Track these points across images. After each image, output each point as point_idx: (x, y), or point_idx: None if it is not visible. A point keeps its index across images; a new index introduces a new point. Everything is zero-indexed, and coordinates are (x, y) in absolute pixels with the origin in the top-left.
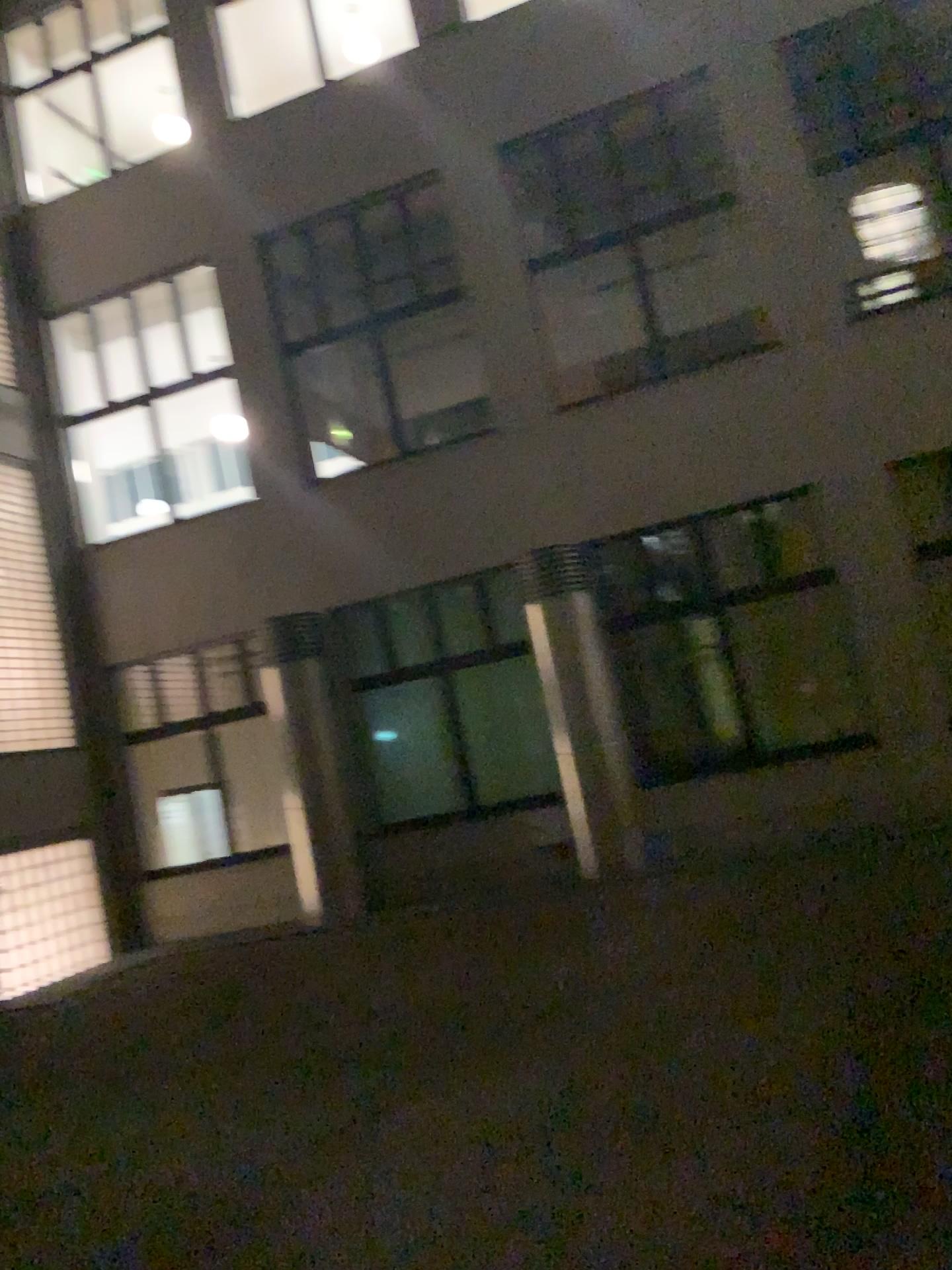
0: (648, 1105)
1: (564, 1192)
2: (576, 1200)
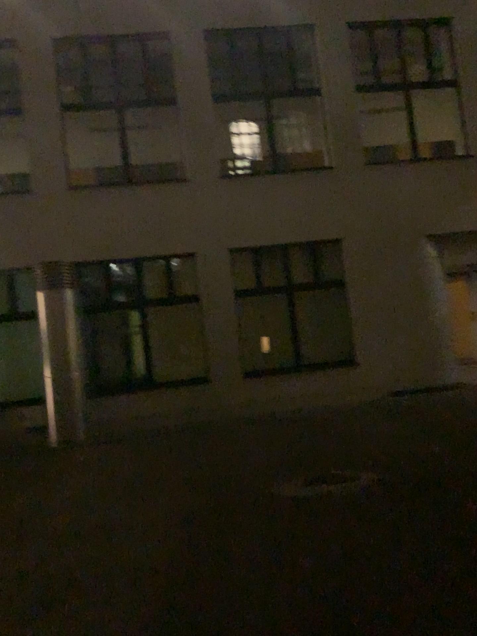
0: (70, 575)
1: (9, 631)
2: (15, 635)
